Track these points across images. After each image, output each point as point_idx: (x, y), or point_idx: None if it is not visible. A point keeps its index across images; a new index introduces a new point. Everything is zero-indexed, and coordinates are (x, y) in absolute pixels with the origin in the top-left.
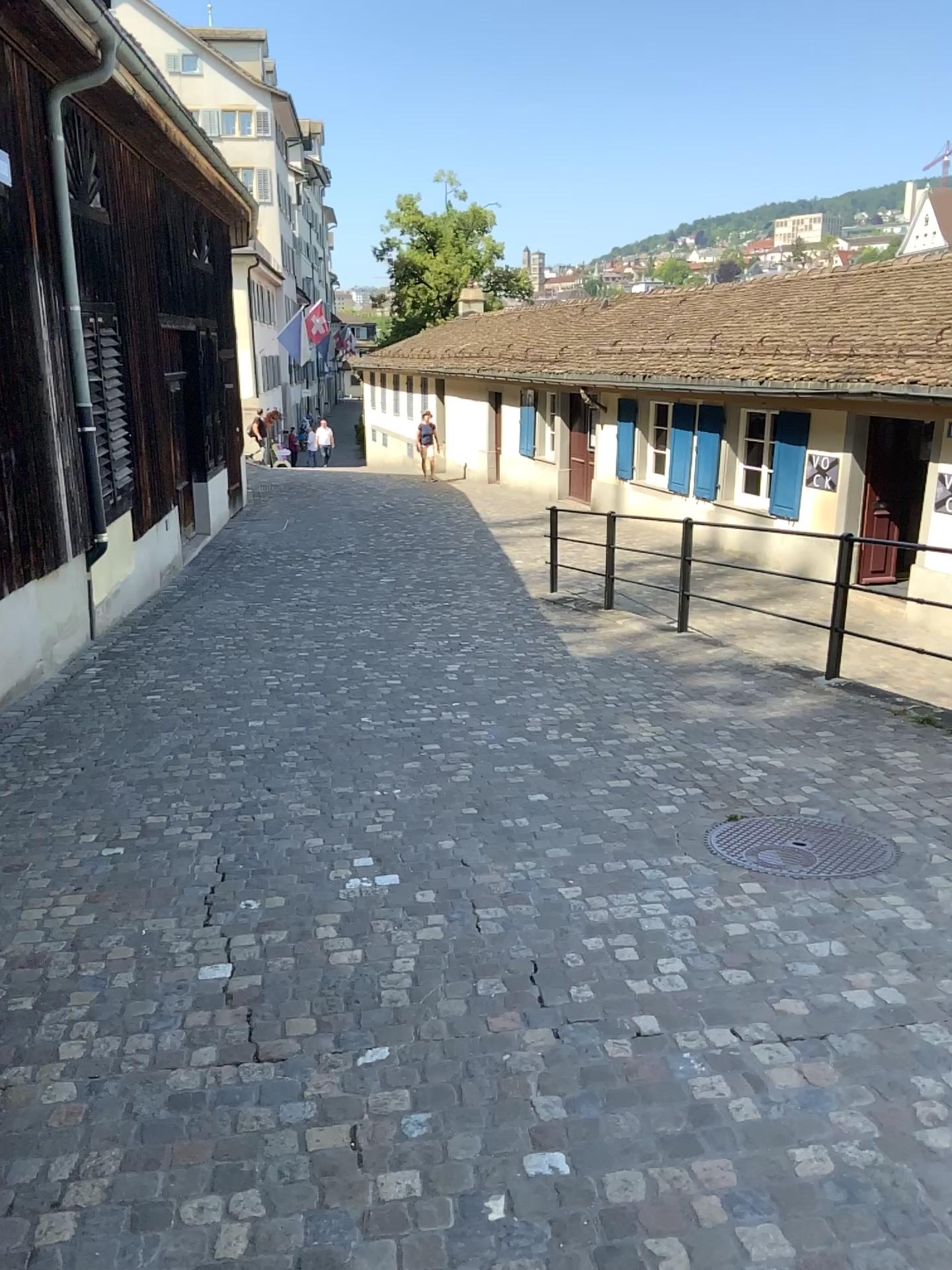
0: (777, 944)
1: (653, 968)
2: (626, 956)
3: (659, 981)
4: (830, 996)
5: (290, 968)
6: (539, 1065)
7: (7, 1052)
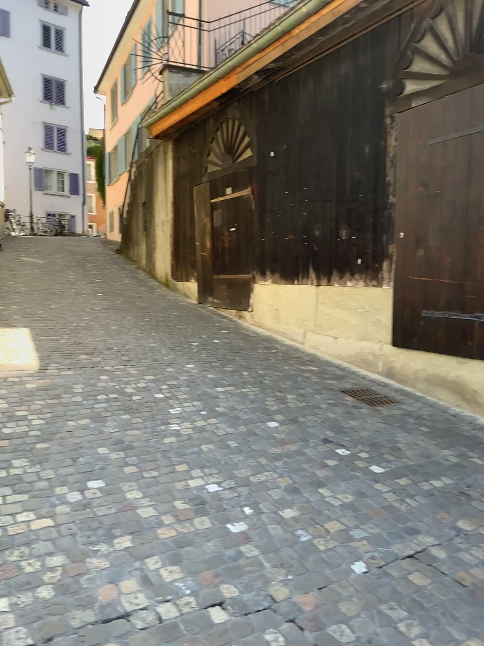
0: None
1: None
2: None
3: None
4: None
5: None
6: (269, 570)
7: None
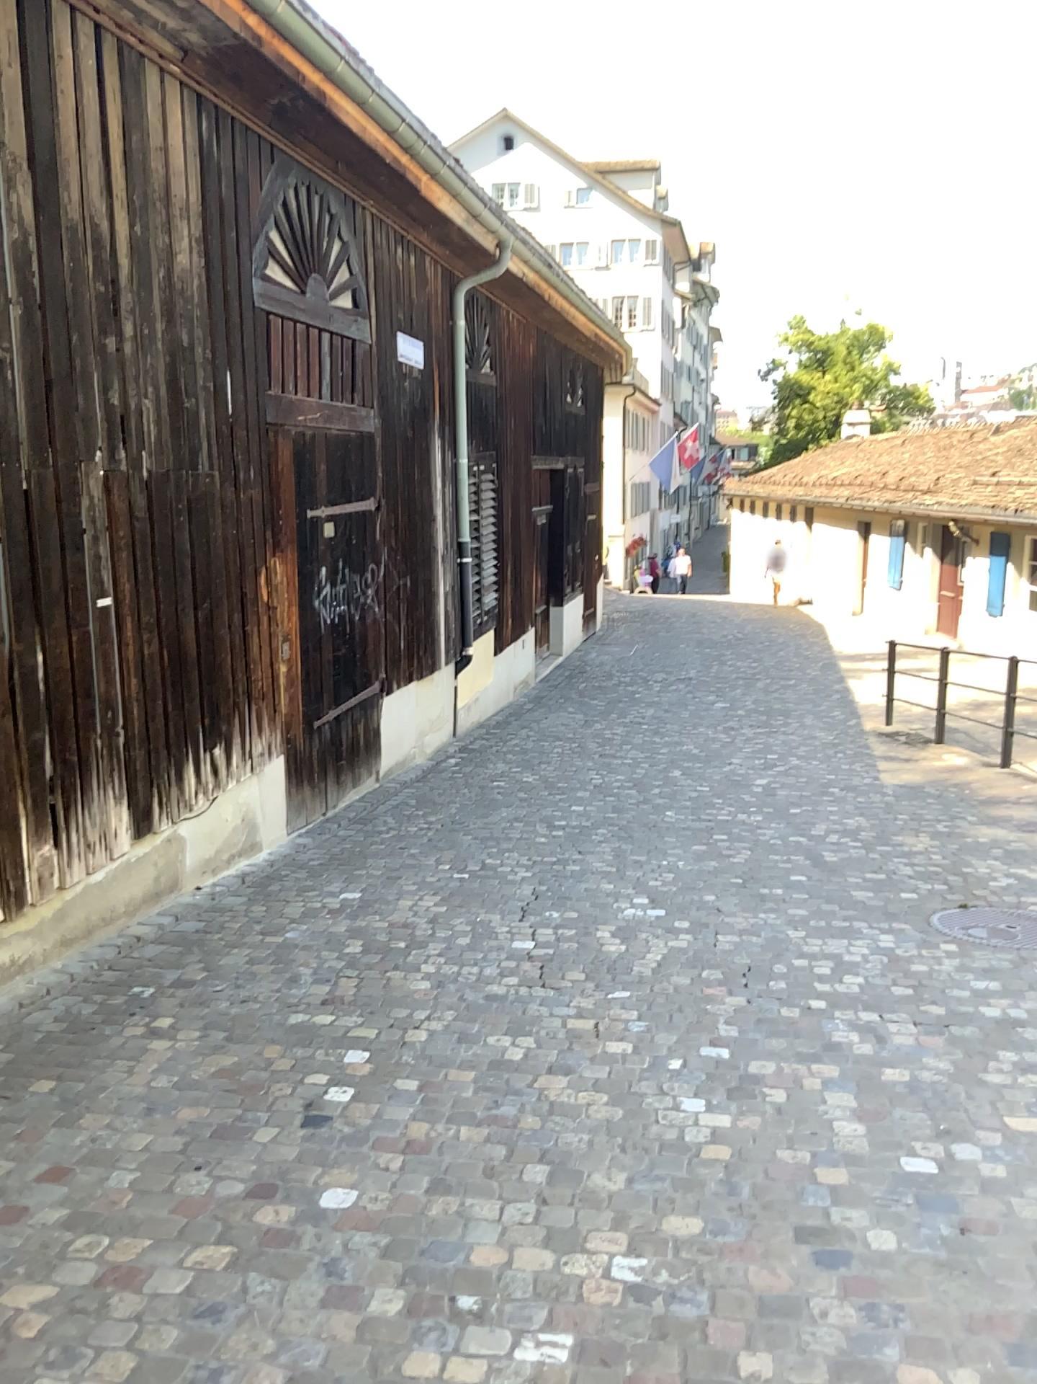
0: (944, 978)
1: (837, 978)
2: (821, 971)
3: (838, 985)
4: (966, 1008)
5: (574, 948)
6: (730, 1012)
7: (390, 965)
